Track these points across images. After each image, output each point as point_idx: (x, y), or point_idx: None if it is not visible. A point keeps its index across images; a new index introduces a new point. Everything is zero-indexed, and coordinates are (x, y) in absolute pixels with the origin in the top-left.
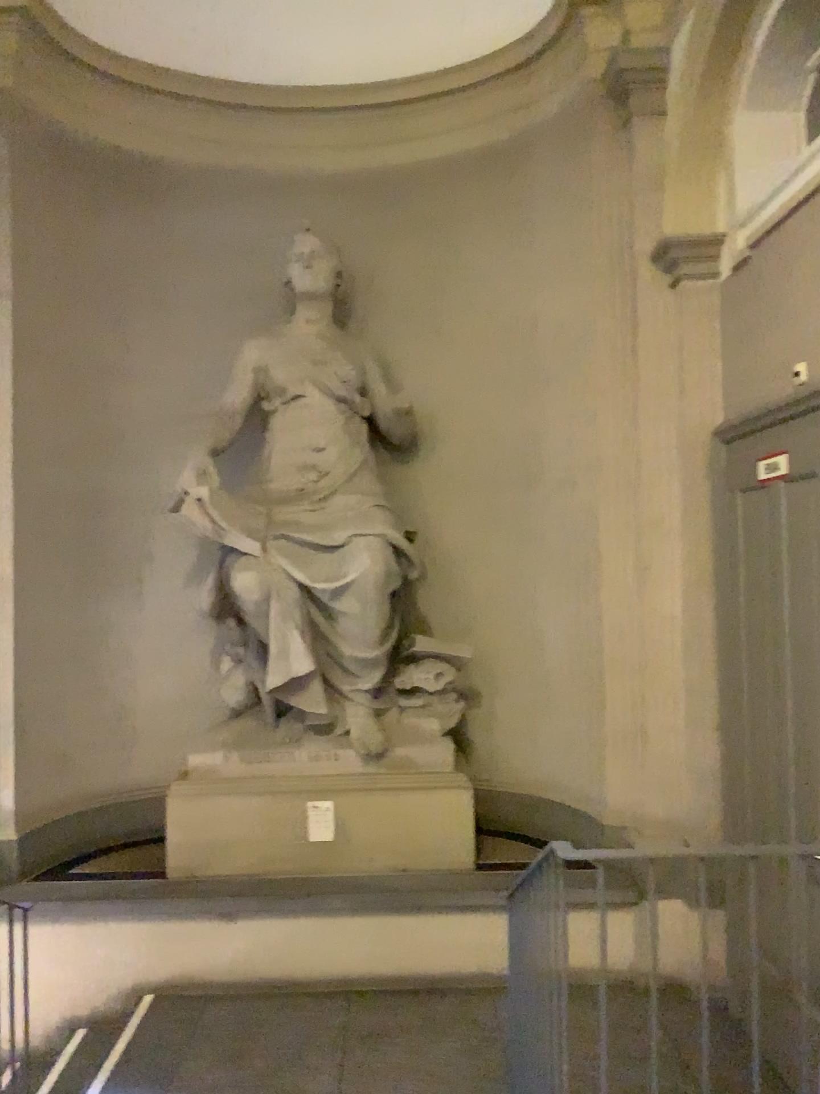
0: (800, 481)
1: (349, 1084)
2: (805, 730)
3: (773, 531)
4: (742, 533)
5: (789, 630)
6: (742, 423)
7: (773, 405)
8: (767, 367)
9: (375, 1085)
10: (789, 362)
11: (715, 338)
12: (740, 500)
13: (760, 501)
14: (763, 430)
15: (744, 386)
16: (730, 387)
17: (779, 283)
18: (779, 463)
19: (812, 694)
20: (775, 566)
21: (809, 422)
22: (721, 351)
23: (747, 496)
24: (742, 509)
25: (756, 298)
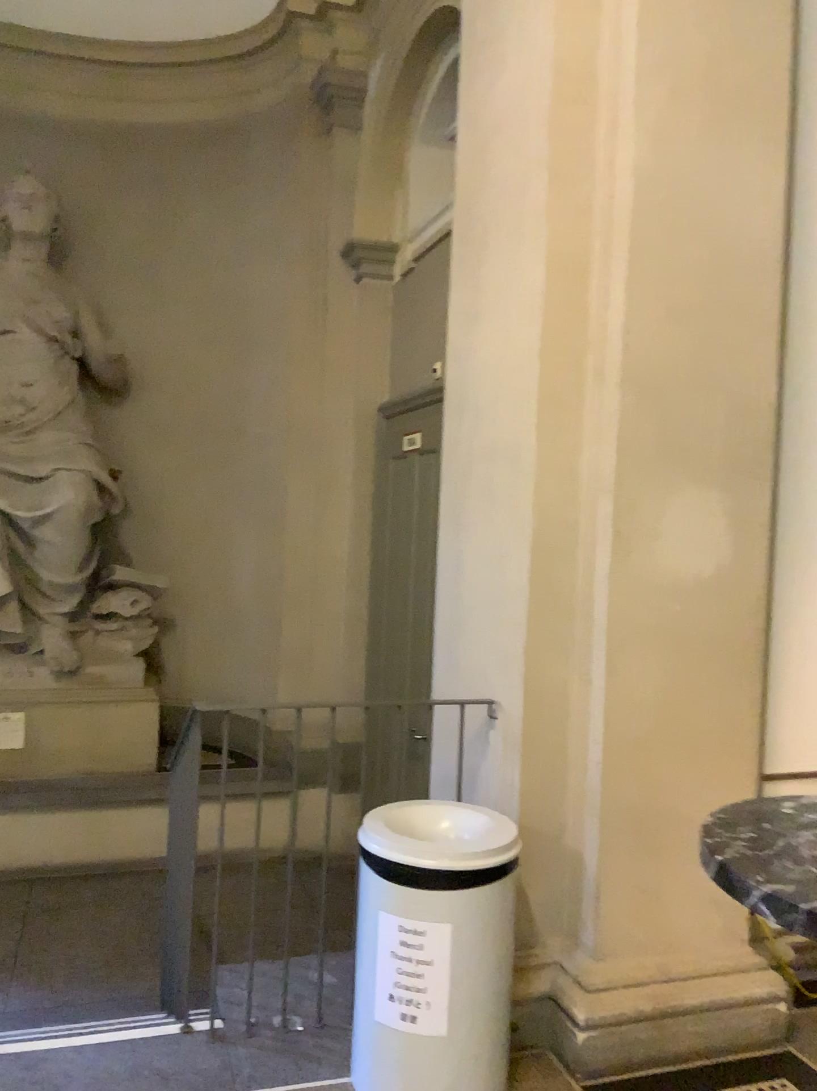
0: (428, 453)
1: (27, 942)
2: (417, 644)
3: (409, 490)
4: (391, 491)
5: (413, 567)
6: (397, 402)
7: (417, 390)
8: (418, 359)
9: (51, 941)
10: (431, 358)
11: (386, 328)
12: (391, 465)
13: (403, 466)
14: (409, 409)
15: (402, 371)
16: (394, 371)
17: (430, 294)
18: (416, 437)
19: (423, 616)
20: (409, 517)
21: (437, 408)
22: (390, 340)
23: (395, 461)
24: (391, 471)
25: (416, 301)
